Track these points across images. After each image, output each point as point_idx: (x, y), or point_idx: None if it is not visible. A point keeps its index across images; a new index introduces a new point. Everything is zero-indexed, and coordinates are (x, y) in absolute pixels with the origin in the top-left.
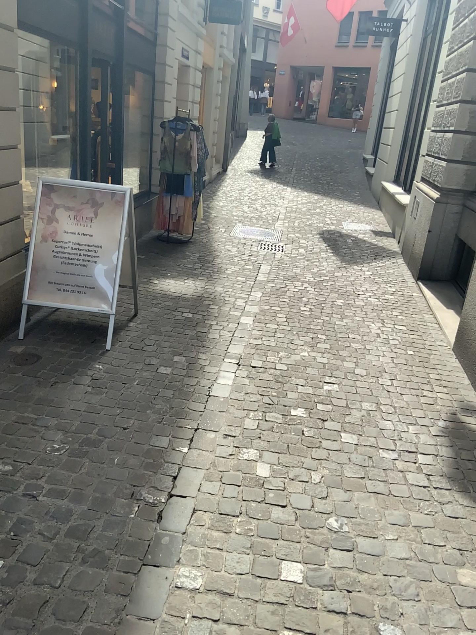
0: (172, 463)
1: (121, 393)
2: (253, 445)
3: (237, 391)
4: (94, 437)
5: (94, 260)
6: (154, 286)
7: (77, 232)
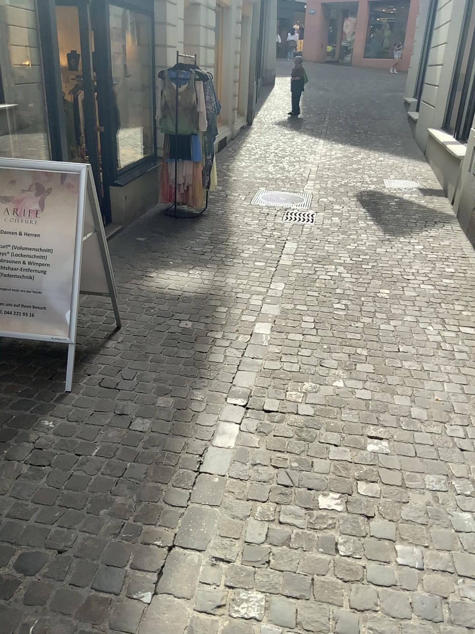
0: (121, 632)
1: (70, 475)
2: (255, 582)
3: (240, 462)
4: (6, 578)
5: (43, 270)
6: (148, 283)
7: (18, 233)
